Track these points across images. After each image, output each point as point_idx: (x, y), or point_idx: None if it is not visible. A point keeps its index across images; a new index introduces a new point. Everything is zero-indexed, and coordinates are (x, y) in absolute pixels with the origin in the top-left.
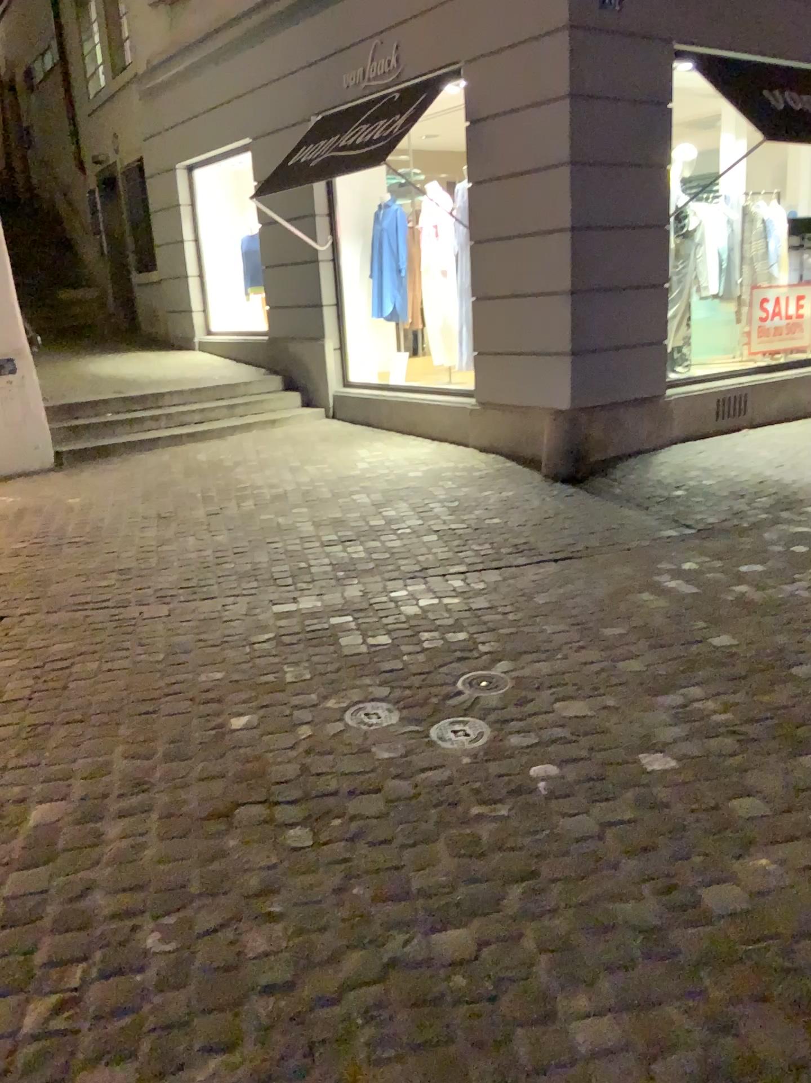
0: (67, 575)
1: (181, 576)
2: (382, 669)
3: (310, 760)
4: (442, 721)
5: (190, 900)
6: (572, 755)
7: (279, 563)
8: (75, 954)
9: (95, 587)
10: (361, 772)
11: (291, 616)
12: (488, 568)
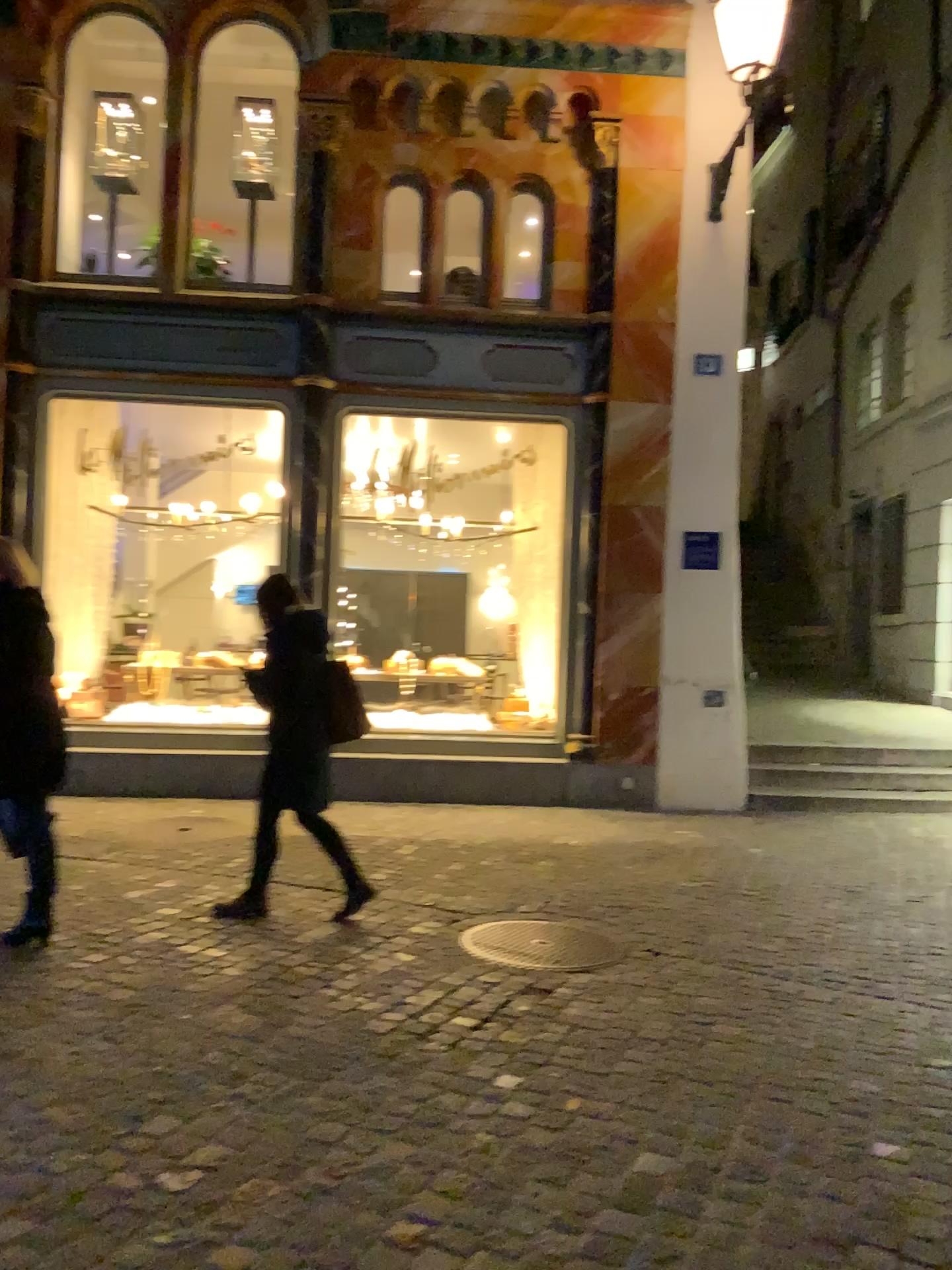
0: (732, 929)
1: (861, 964)
2: None
3: None
4: None
5: None
6: None
7: None
8: None
9: (760, 950)
10: None
11: None
12: None
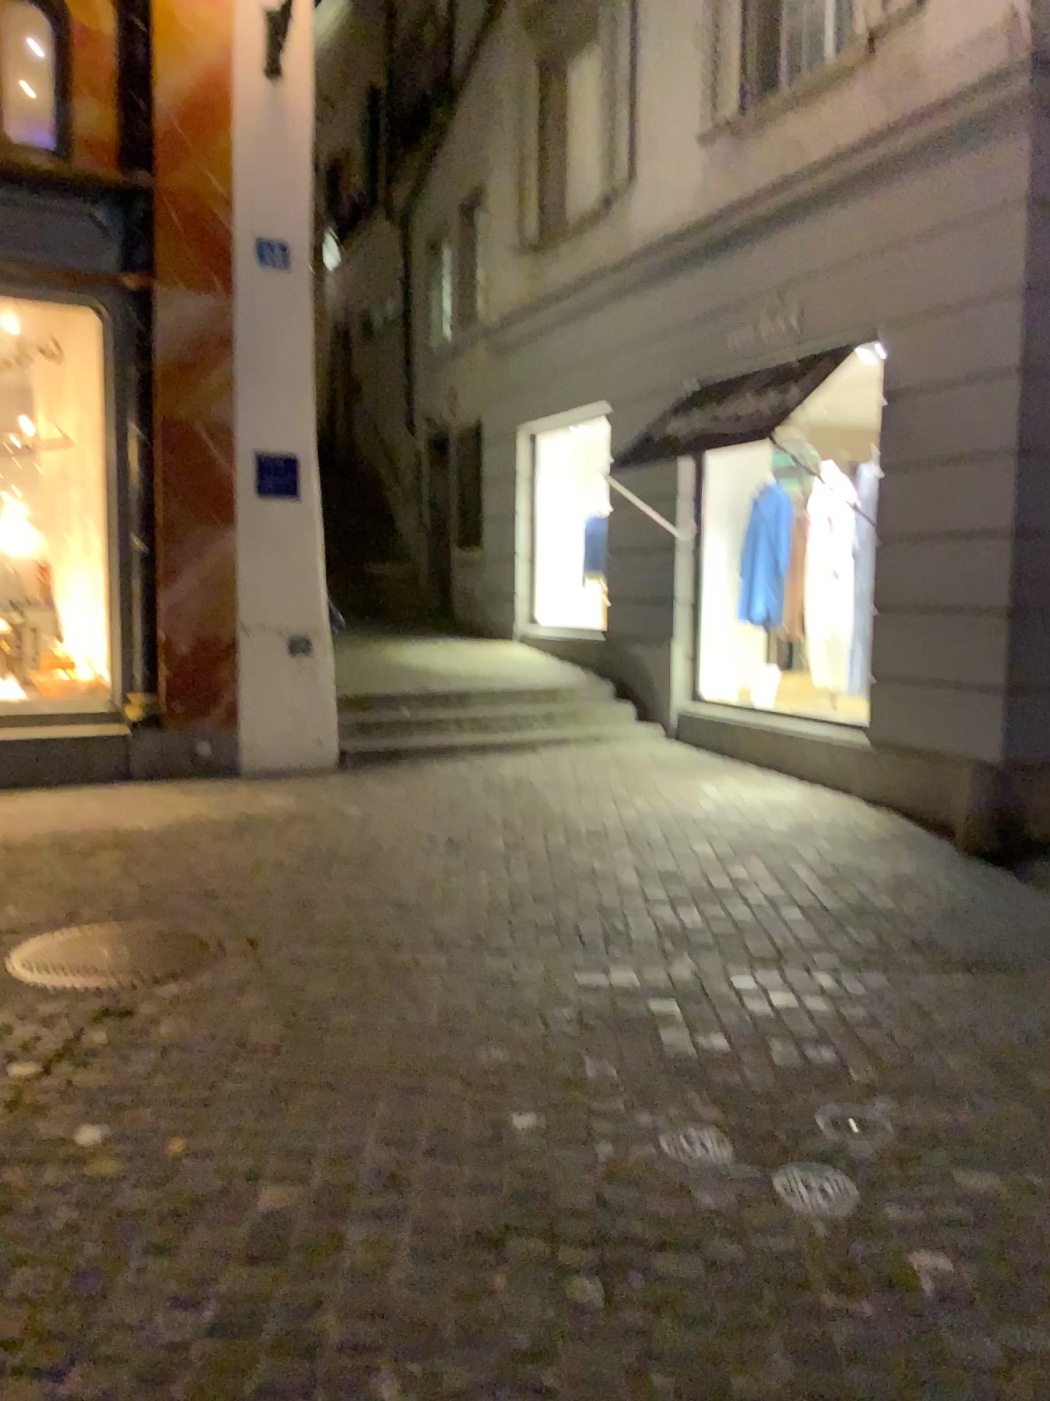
0: (333, 901)
1: (469, 921)
2: (717, 1083)
3: (612, 1190)
4: (793, 1166)
5: (443, 1352)
6: (976, 1248)
7: (592, 921)
8: (297, 1393)
9: (365, 922)
10: (678, 1219)
11: (601, 994)
12: (869, 964)
